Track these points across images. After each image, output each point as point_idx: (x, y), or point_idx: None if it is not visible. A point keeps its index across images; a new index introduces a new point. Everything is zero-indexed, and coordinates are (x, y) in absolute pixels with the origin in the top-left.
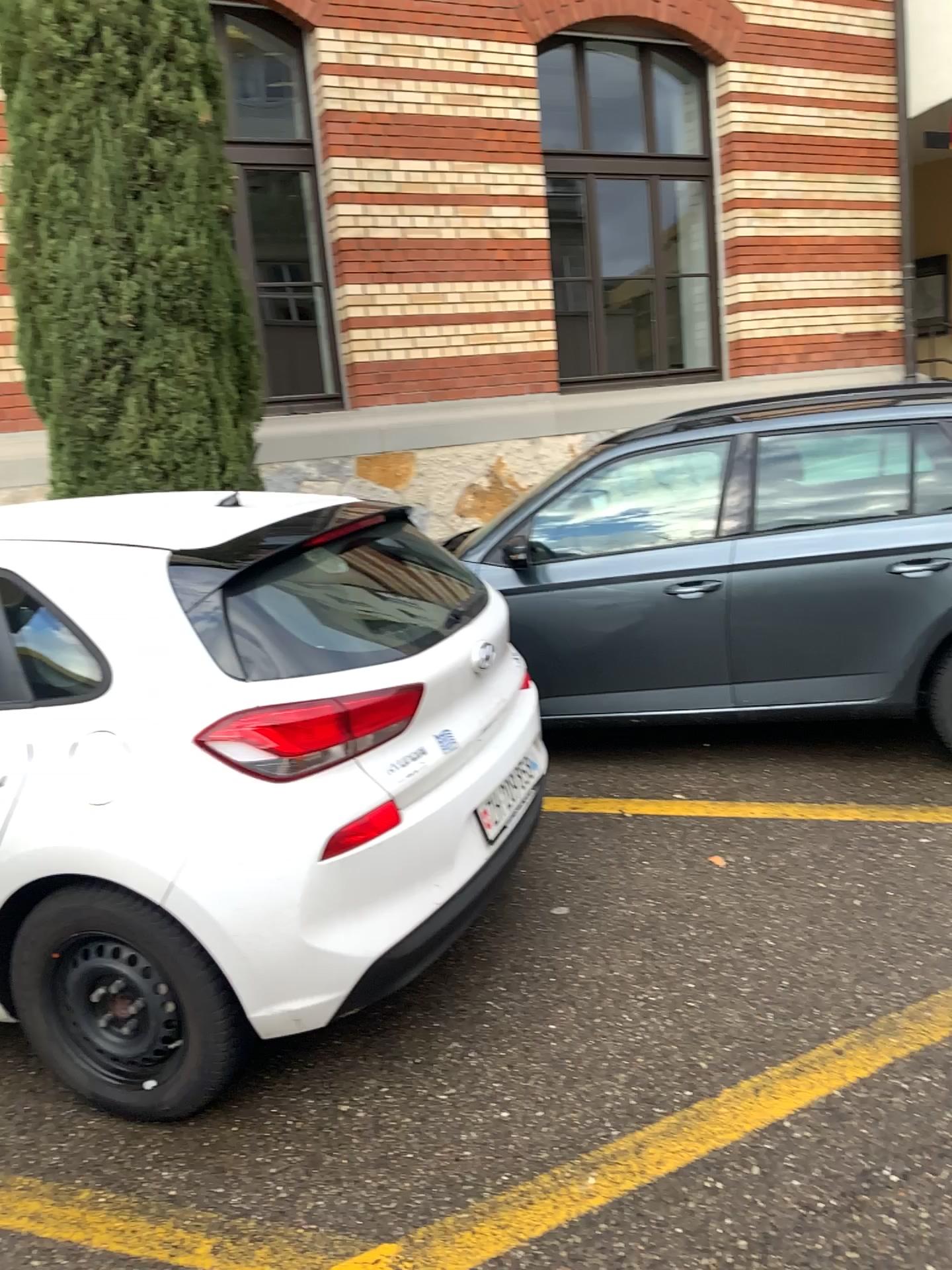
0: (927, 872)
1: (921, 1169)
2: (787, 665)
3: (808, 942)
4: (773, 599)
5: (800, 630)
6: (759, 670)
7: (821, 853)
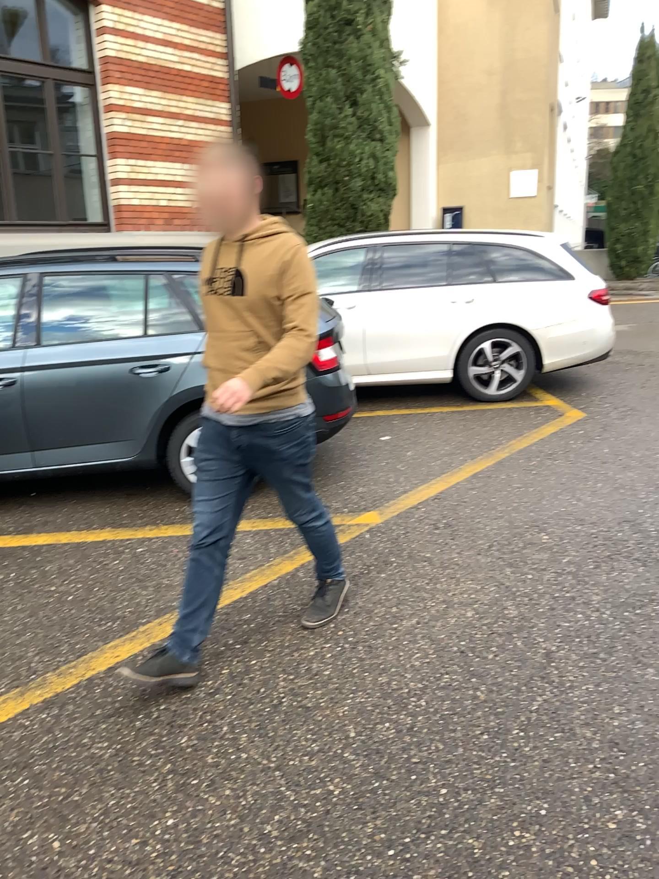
0: (130, 572)
1: (4, 781)
2: (68, 436)
3: (19, 631)
4: (53, 391)
5: (73, 412)
6: (49, 440)
7: (67, 566)
